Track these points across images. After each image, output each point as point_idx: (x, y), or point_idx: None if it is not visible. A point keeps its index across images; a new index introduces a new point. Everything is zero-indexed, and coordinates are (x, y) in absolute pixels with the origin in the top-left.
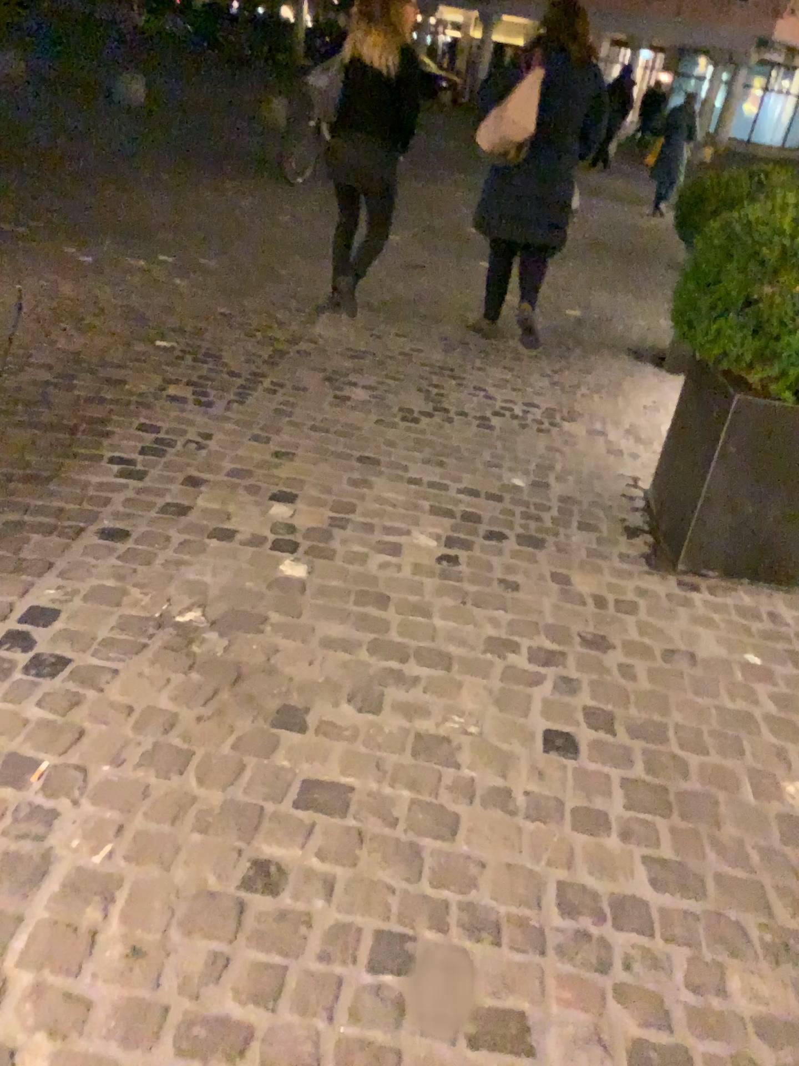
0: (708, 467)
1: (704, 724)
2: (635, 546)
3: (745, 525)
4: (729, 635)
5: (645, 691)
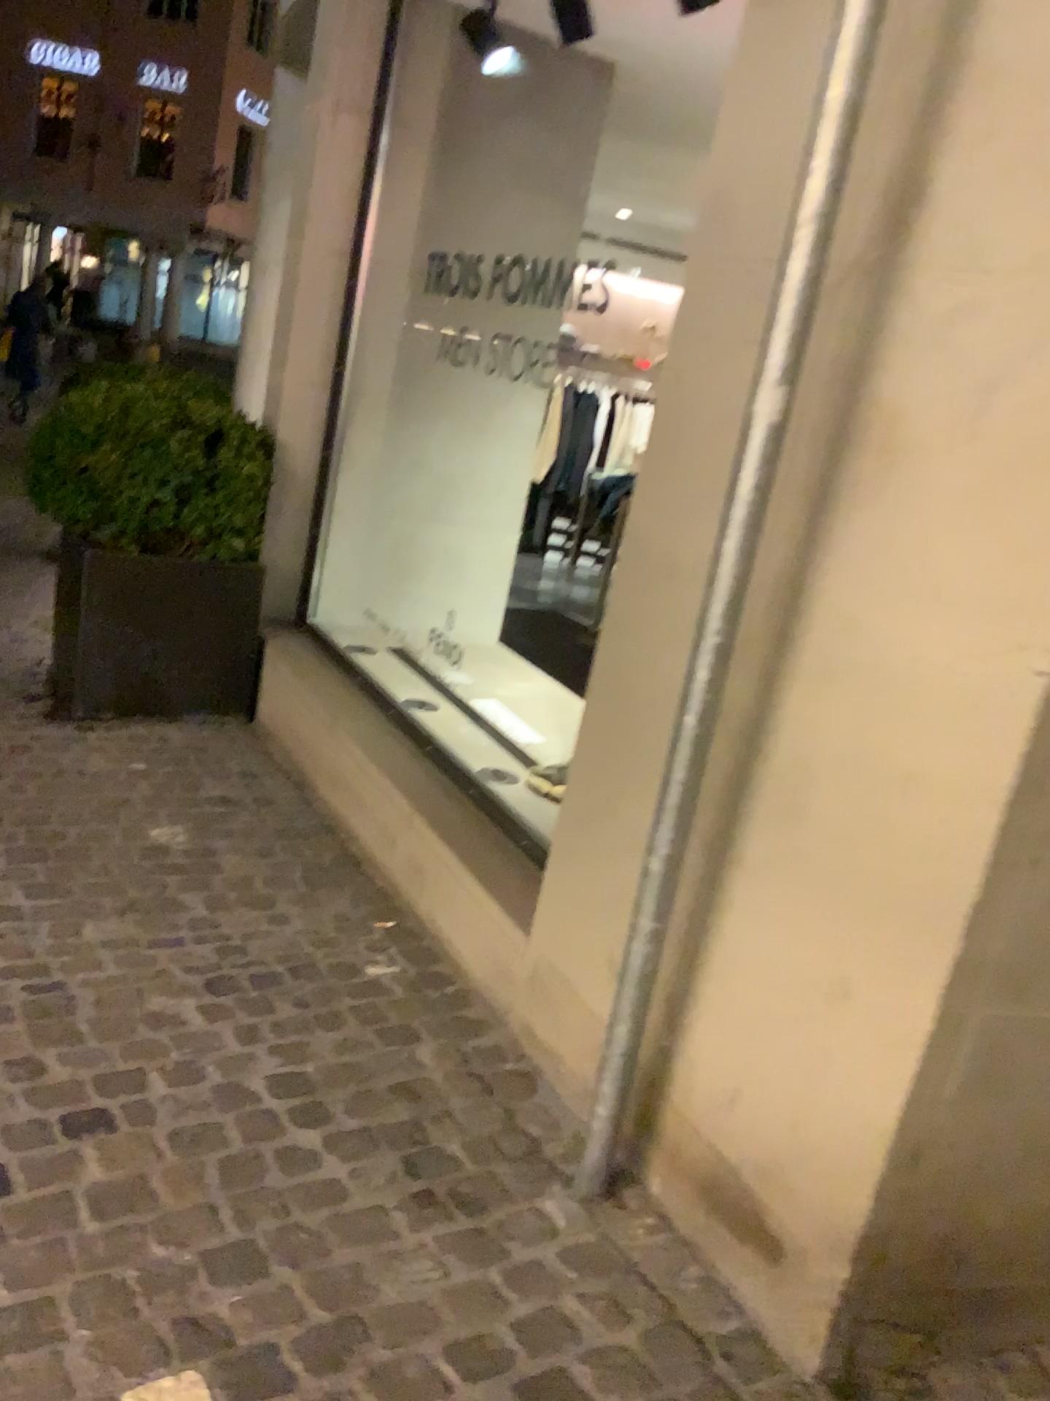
0: (81, 617)
1: (87, 808)
2: (36, 708)
3: (126, 664)
4: (120, 754)
5: (36, 797)
